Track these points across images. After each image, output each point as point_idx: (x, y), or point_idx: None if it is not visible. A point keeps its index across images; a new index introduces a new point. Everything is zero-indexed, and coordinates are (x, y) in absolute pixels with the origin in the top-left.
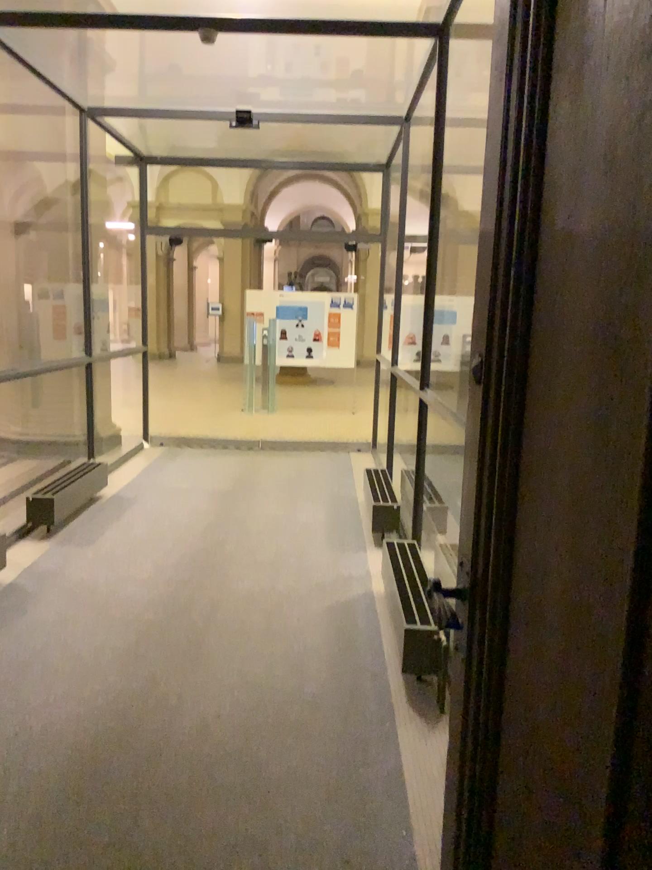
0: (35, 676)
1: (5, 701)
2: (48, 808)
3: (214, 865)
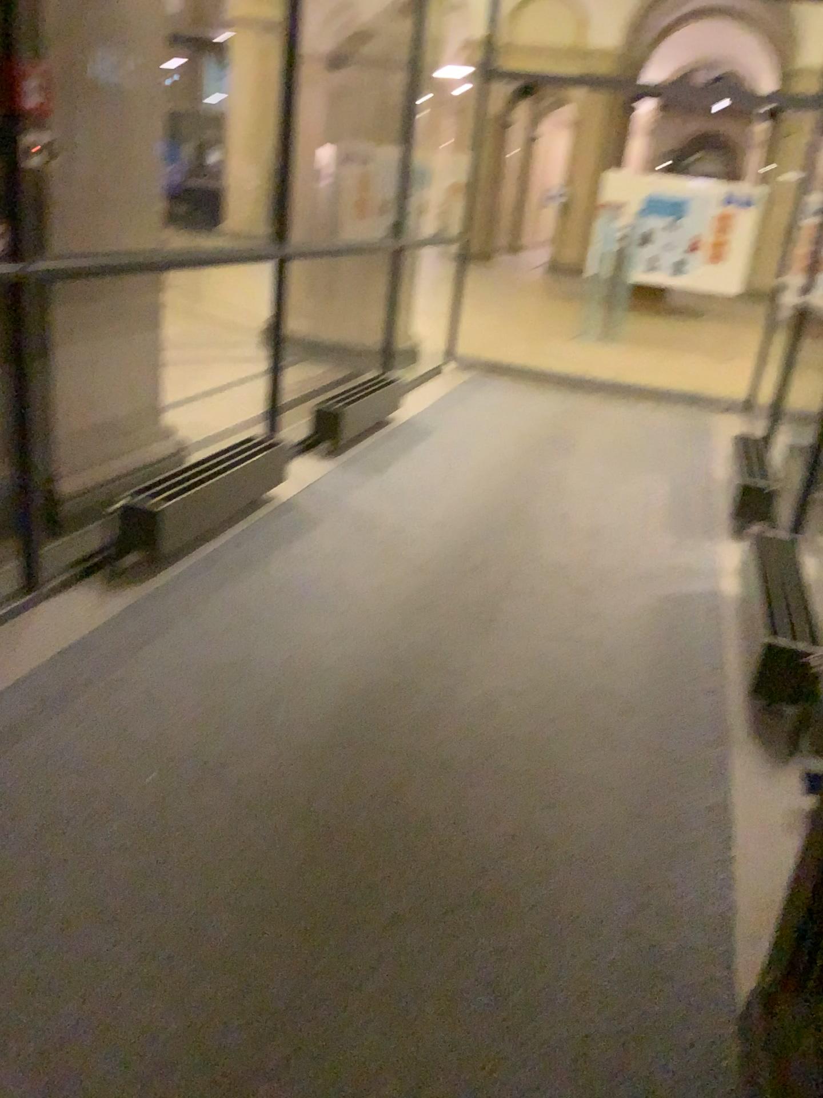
0: (317, 602)
1: (285, 622)
2: (325, 739)
3: (499, 841)
